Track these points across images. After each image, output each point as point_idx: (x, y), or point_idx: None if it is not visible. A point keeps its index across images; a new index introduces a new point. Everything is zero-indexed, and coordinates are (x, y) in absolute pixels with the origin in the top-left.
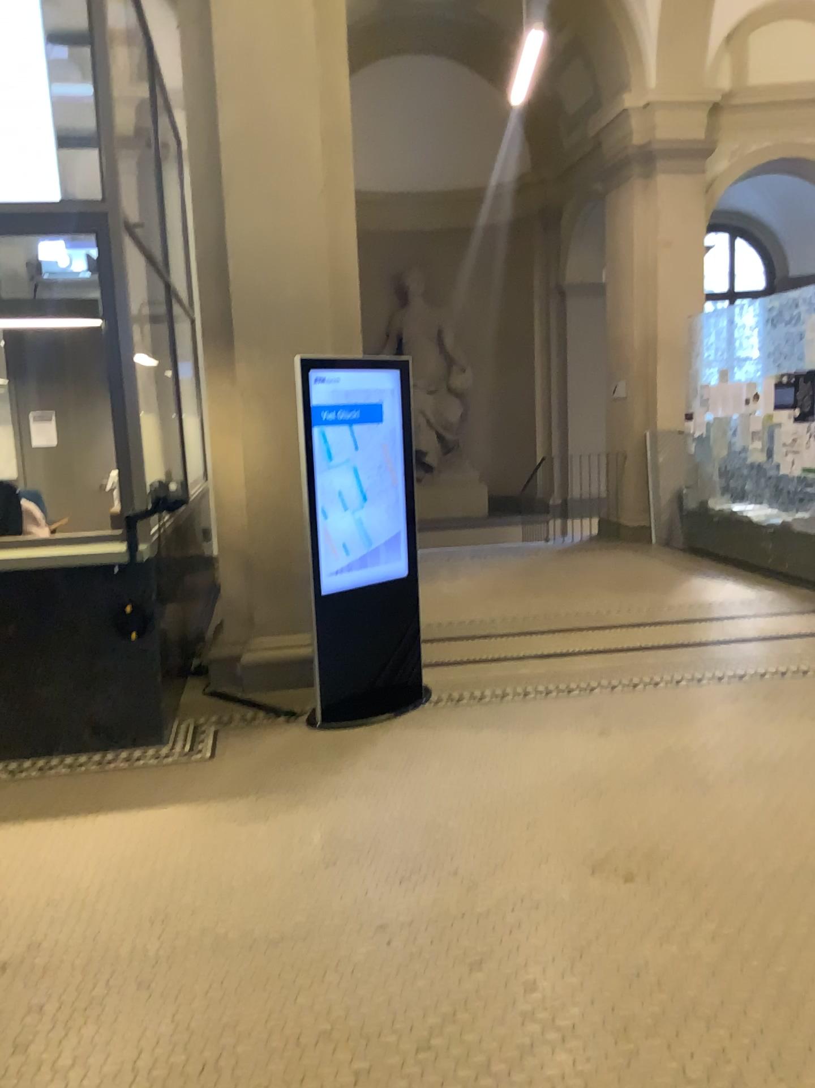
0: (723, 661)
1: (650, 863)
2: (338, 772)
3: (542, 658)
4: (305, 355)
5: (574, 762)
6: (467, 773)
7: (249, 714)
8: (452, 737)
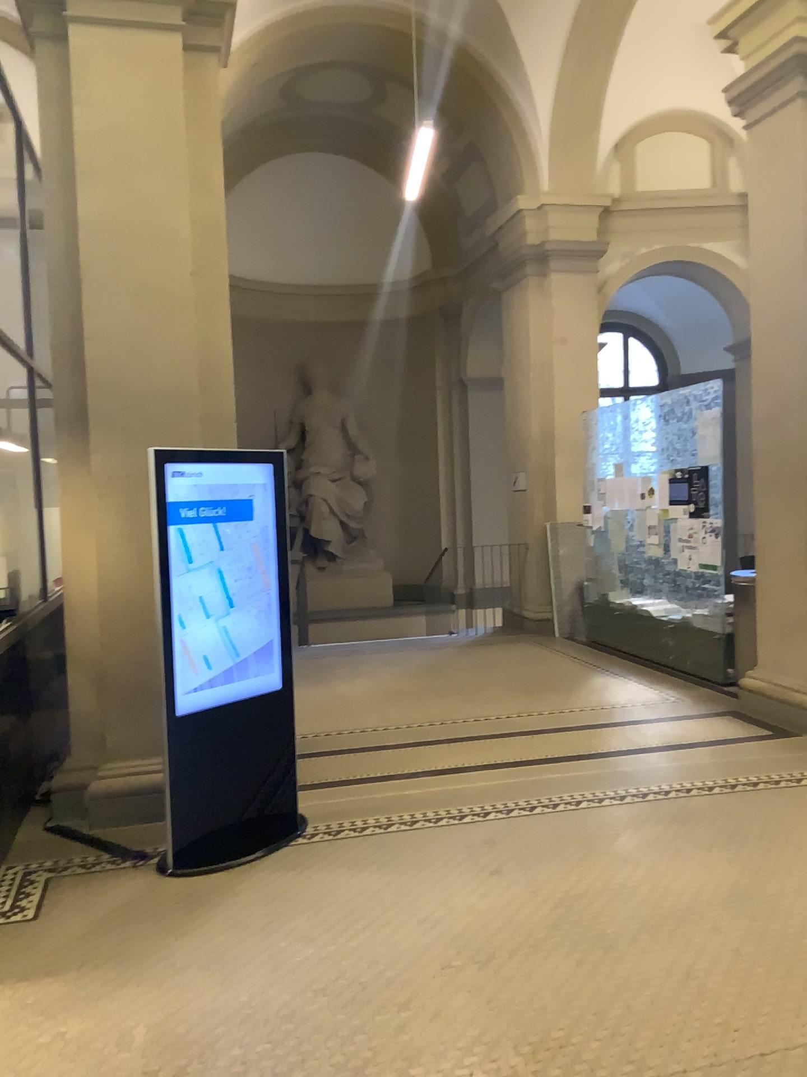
0: (627, 778)
1: (539, 1064)
2: (181, 938)
3: (431, 777)
4: (168, 445)
5: (458, 916)
6: (333, 934)
7: (88, 858)
8: (322, 883)
